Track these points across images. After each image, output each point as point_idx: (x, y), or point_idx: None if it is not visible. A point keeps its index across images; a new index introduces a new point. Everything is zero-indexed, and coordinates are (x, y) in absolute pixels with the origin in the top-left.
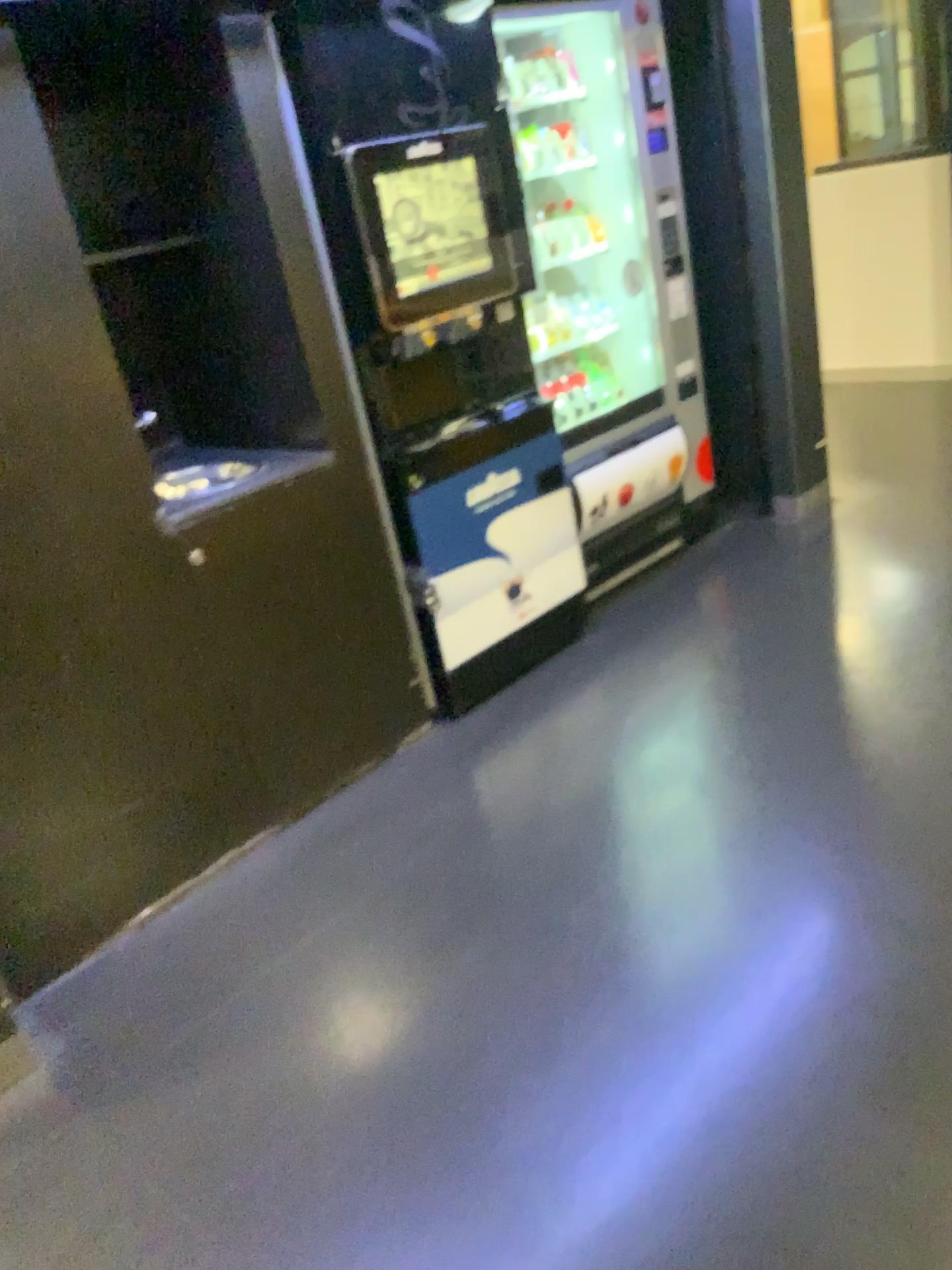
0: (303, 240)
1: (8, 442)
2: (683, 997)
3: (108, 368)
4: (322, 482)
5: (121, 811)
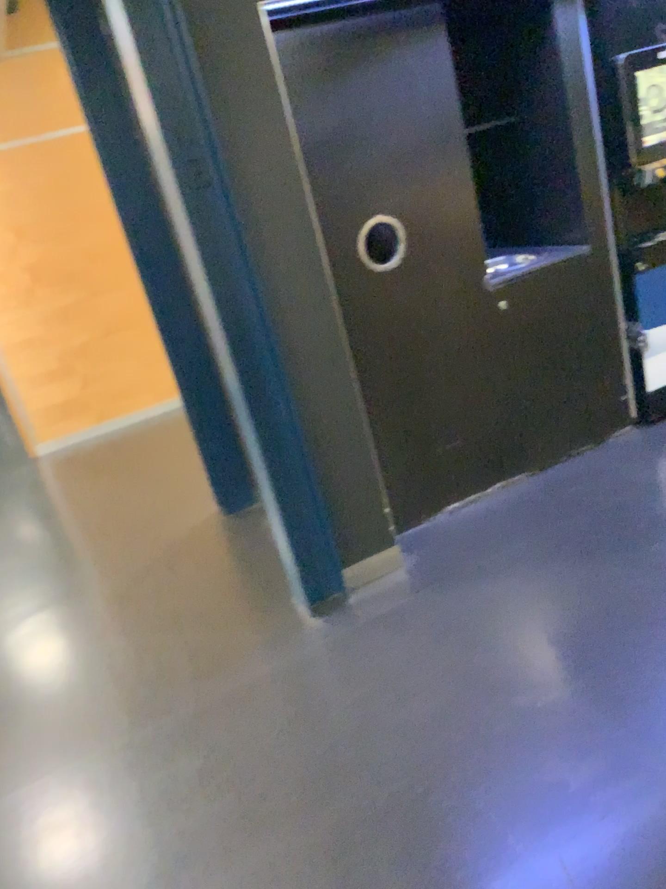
0: (582, 114)
1: (411, 233)
2: None
3: (466, 192)
4: (576, 266)
5: (446, 447)
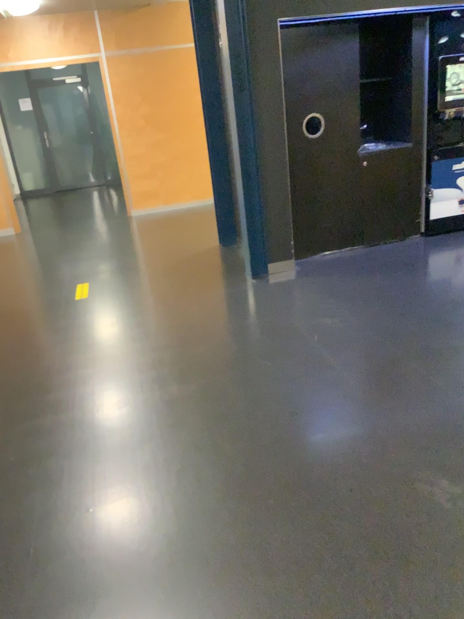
0: (418, 81)
1: (328, 124)
2: (447, 285)
3: (356, 109)
4: (405, 152)
5: (327, 223)
